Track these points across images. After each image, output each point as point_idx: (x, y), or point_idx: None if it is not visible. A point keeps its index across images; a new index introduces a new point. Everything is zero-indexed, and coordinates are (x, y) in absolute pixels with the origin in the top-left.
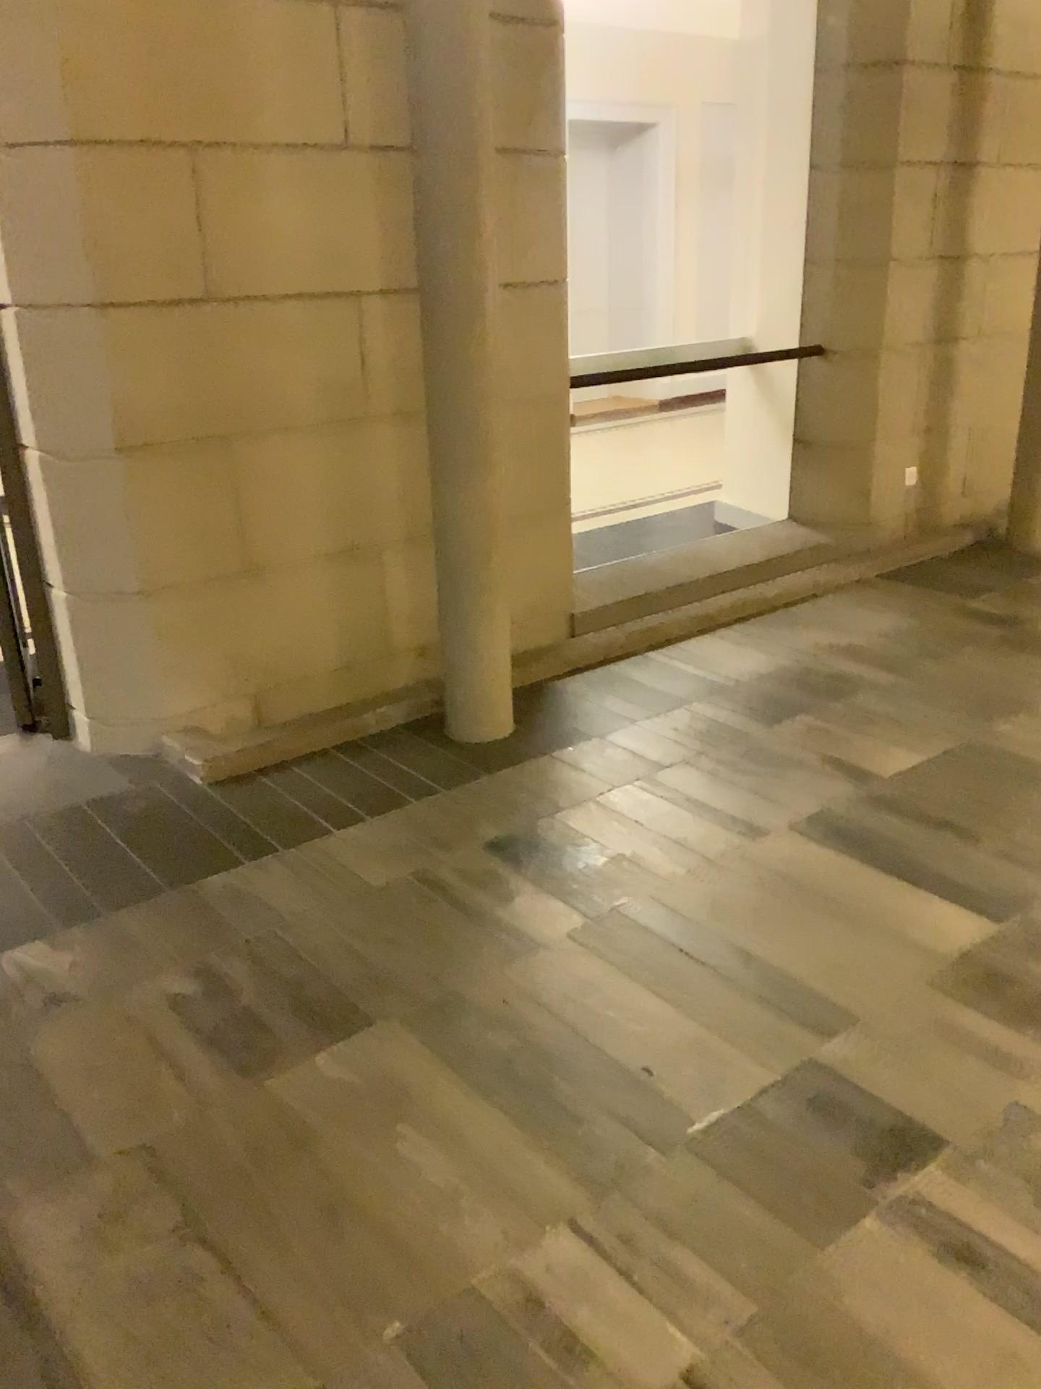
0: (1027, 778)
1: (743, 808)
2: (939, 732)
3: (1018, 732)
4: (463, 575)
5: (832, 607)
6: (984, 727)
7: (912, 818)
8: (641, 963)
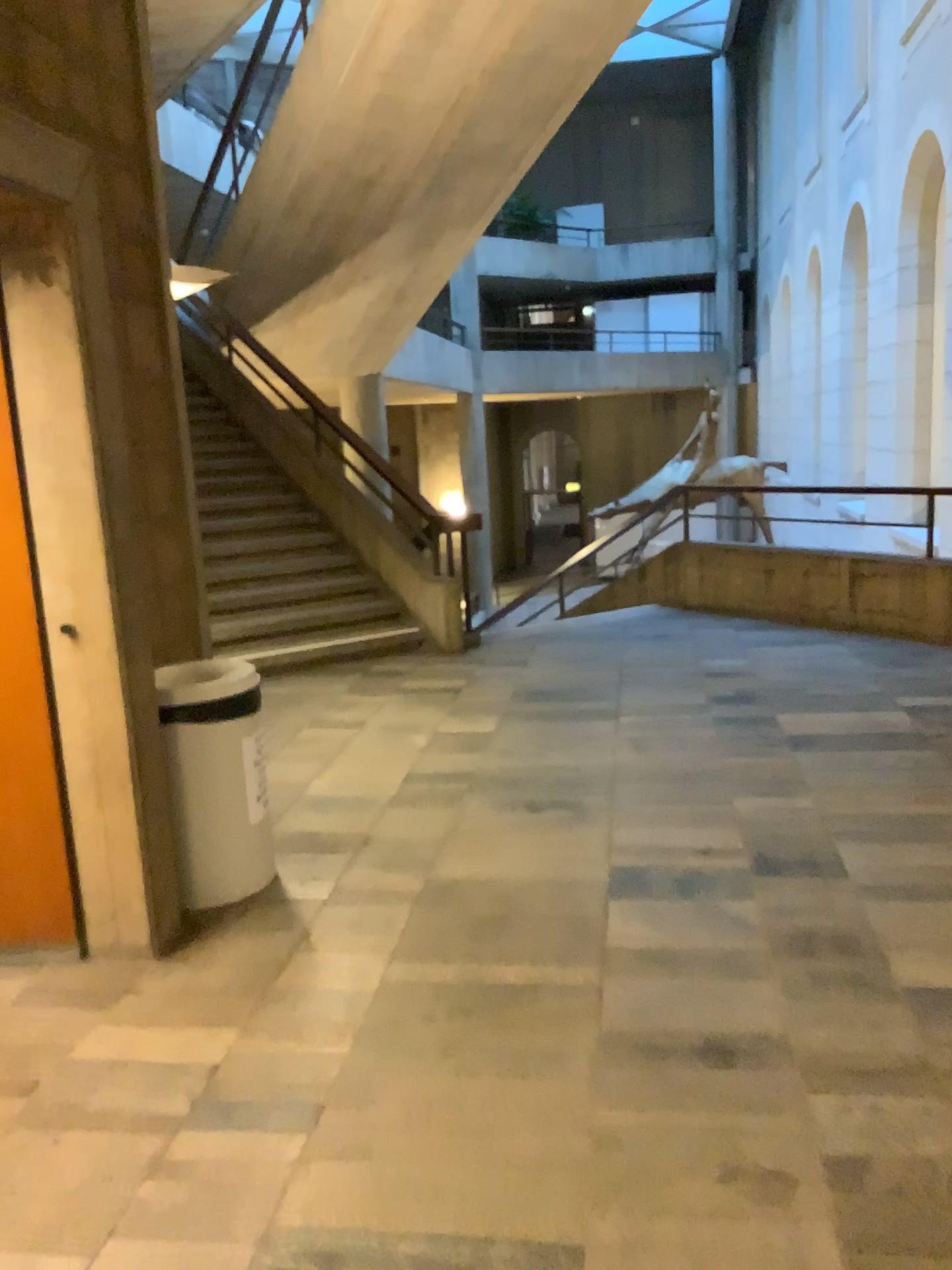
0: None
1: None
2: None
3: None
4: None
5: None
6: None
7: None
8: None
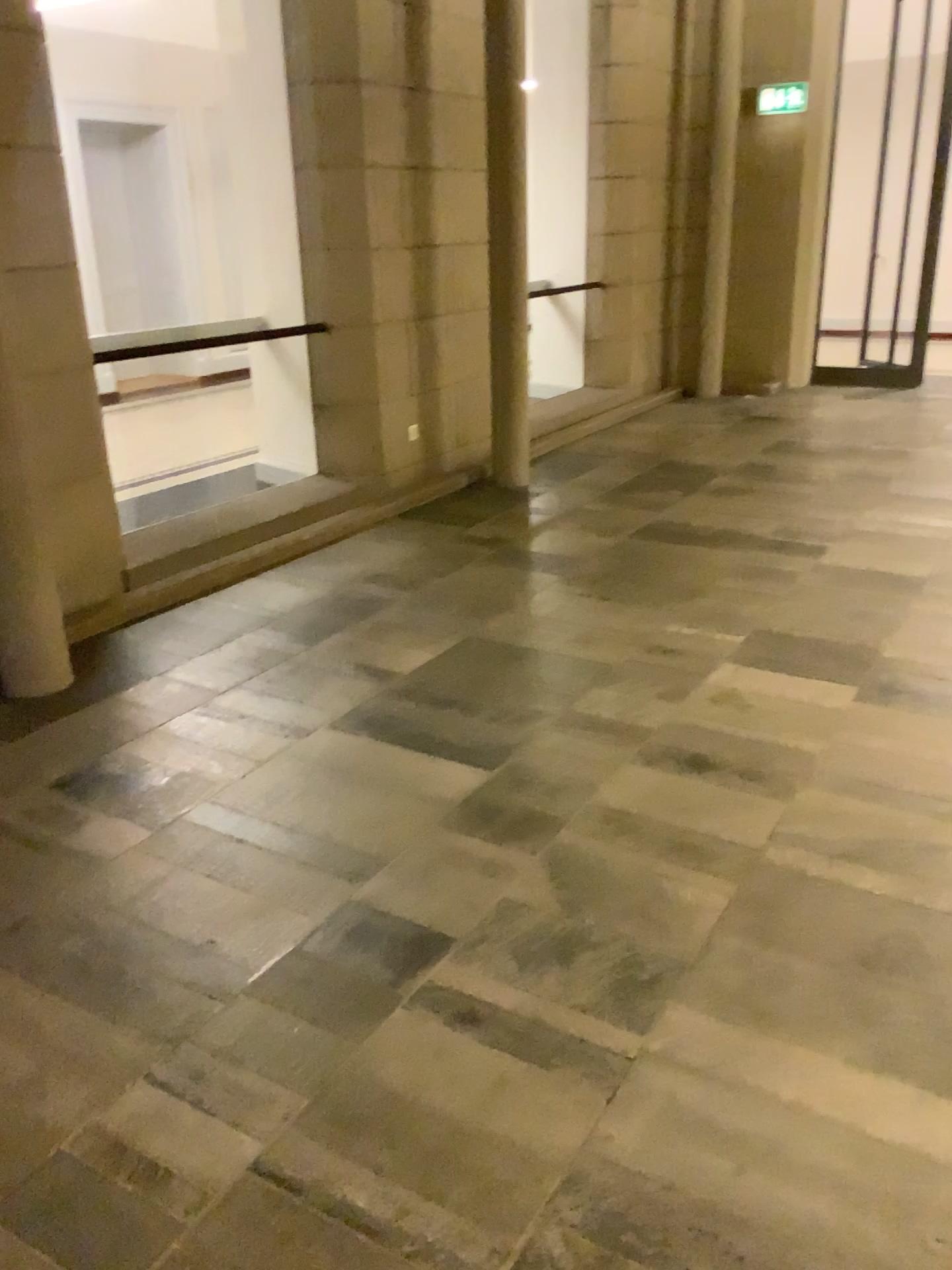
0: (513, 660)
1: (288, 717)
2: (446, 634)
3: (506, 626)
4: (3, 541)
5: (358, 544)
6: (481, 626)
7: (426, 704)
8: (204, 857)
